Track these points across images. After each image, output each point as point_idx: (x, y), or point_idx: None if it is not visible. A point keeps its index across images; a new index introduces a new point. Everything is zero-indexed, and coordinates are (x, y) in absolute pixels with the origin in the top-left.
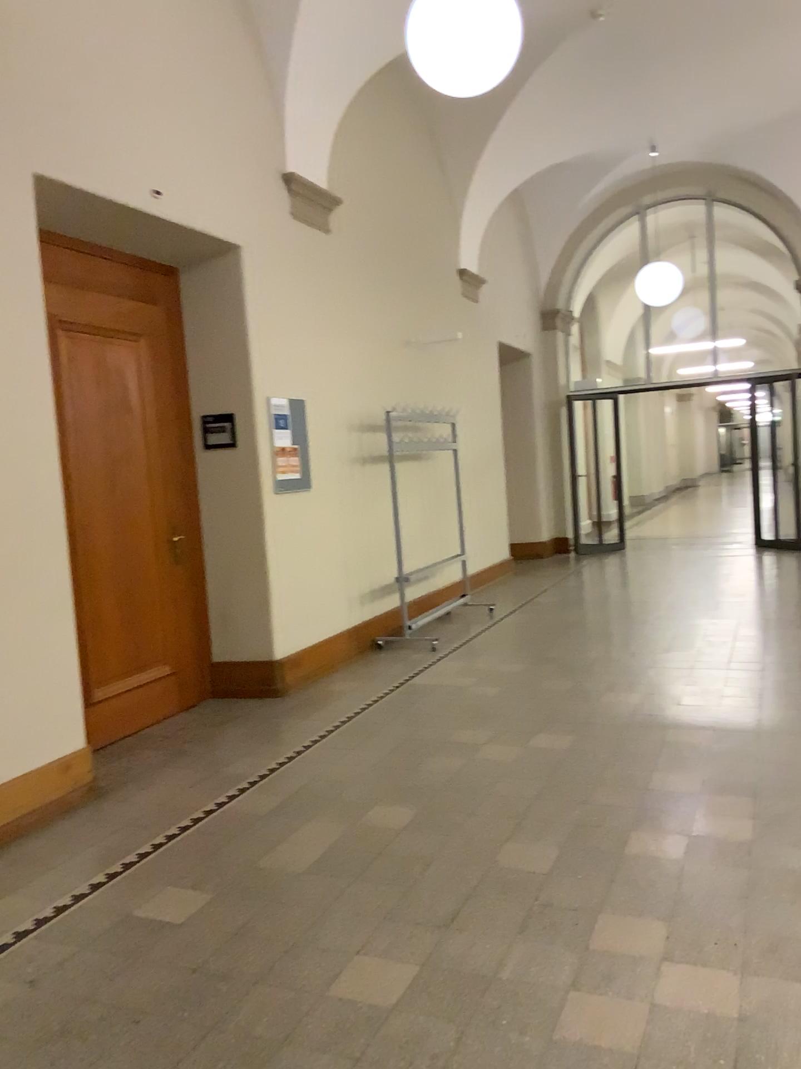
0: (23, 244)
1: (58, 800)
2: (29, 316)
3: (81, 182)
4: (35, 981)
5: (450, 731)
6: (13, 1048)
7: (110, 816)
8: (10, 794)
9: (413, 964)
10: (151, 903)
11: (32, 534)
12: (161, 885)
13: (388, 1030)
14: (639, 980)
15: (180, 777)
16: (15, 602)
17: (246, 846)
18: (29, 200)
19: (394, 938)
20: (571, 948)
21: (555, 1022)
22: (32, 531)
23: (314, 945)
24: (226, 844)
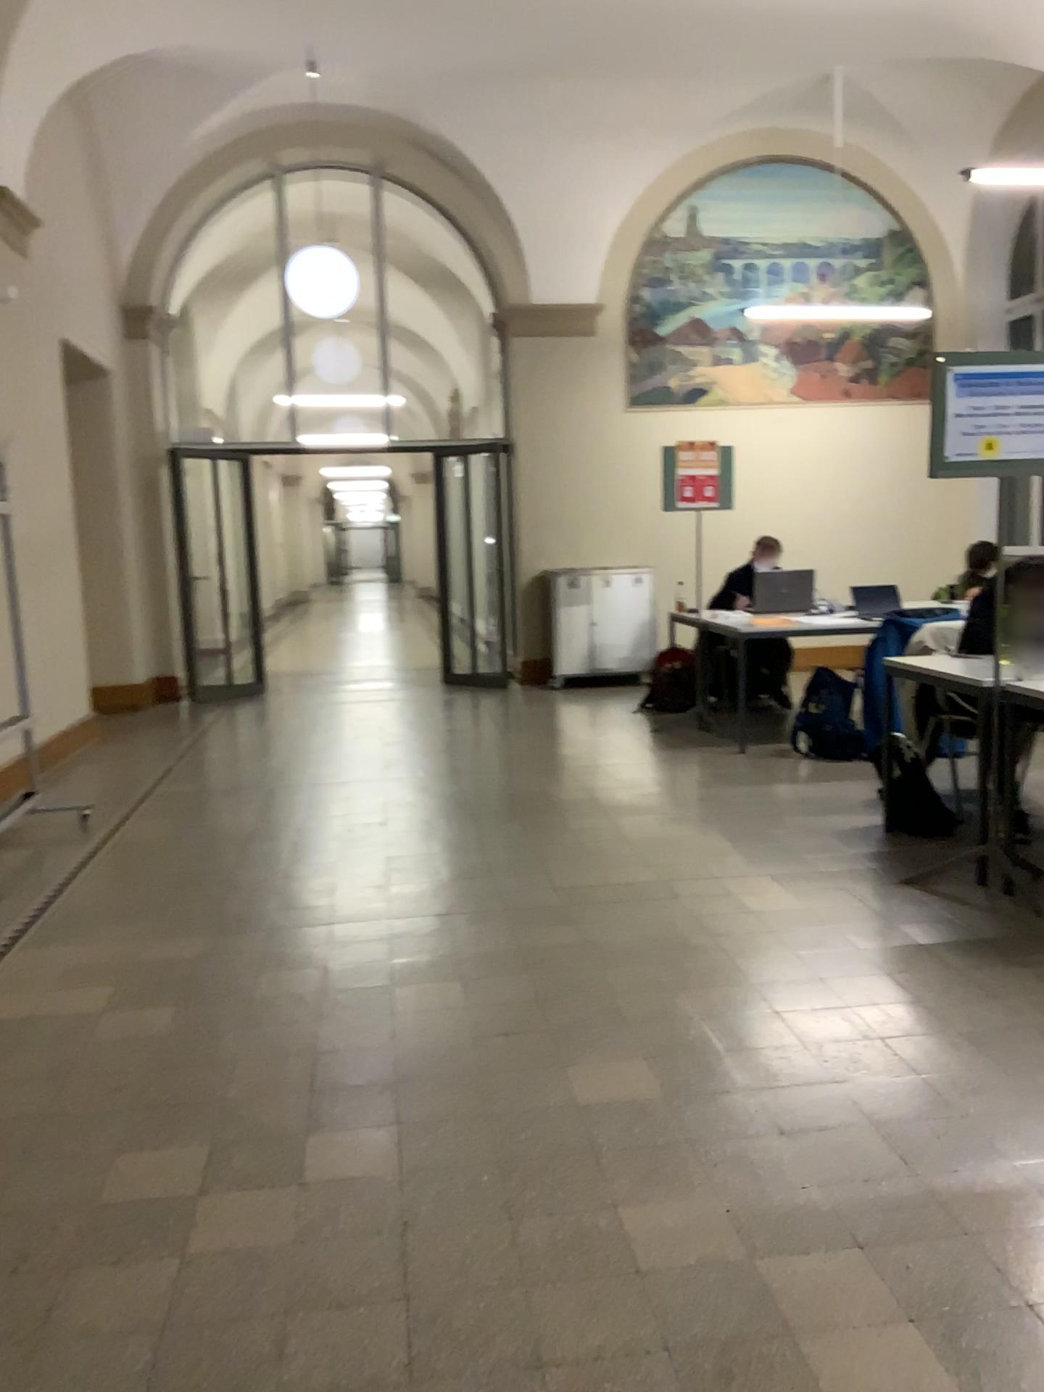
0: None
1: None
2: None
3: None
4: None
5: (101, 1172)
6: None
7: None
8: None
9: None
10: None
11: None
12: None
13: None
14: None
15: None
16: None
17: None
18: None
19: None
20: None
21: None
22: None
23: None
24: None
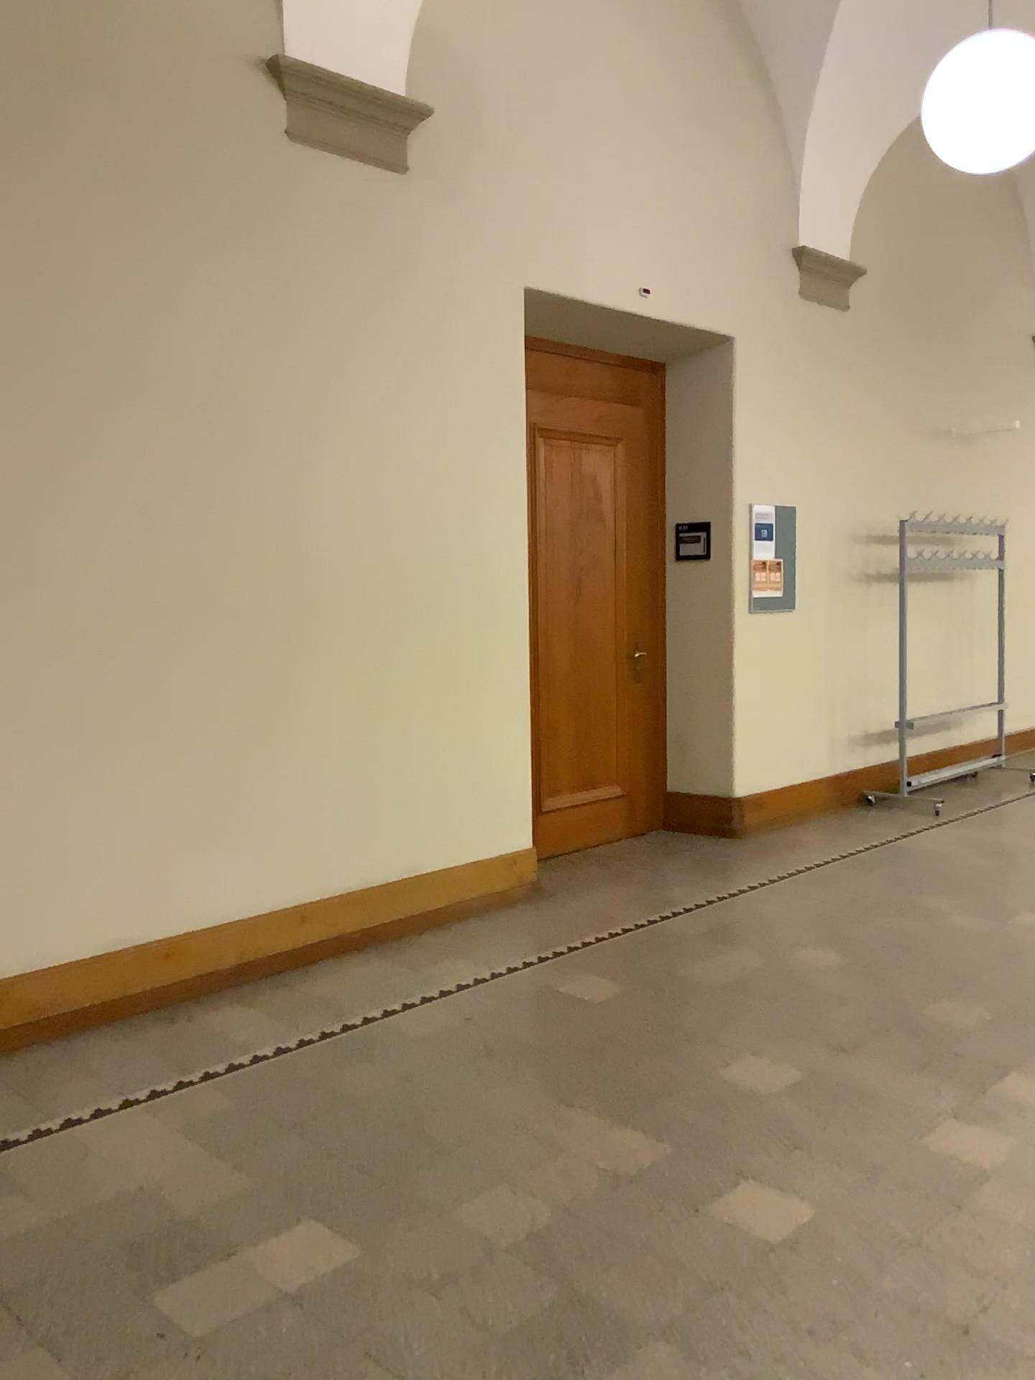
0: (508, 358)
1: (502, 893)
2: (509, 428)
3: (567, 290)
4: (470, 1018)
5: (918, 893)
6: (450, 1055)
7: (547, 914)
8: (460, 876)
9: (800, 1070)
10: (573, 984)
11: (496, 637)
12: (584, 973)
13: (759, 1107)
14: (1023, 1123)
15: (618, 892)
16: (478, 699)
17: (669, 957)
18: (517, 314)
19: (788, 1048)
20: (965, 1088)
21: (920, 1133)
22: (497, 634)
23: (710, 1039)
24: (649, 953)
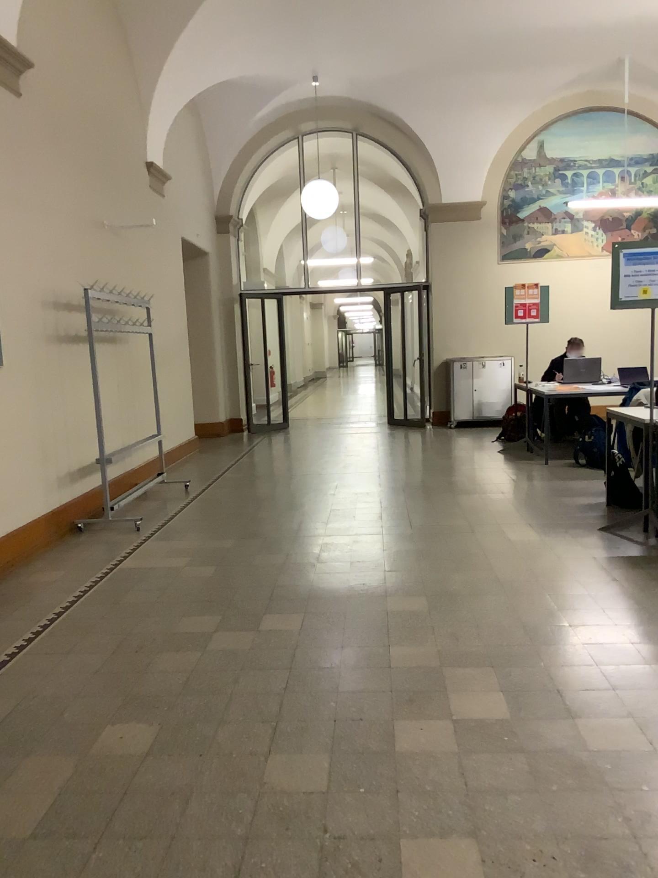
0: None
1: None
2: None
3: None
4: None
5: (177, 621)
6: None
7: None
8: None
9: None
10: None
11: None
12: None
13: None
14: None
15: None
16: None
17: None
18: None
19: None
20: None
21: None
22: None
23: None
24: None
